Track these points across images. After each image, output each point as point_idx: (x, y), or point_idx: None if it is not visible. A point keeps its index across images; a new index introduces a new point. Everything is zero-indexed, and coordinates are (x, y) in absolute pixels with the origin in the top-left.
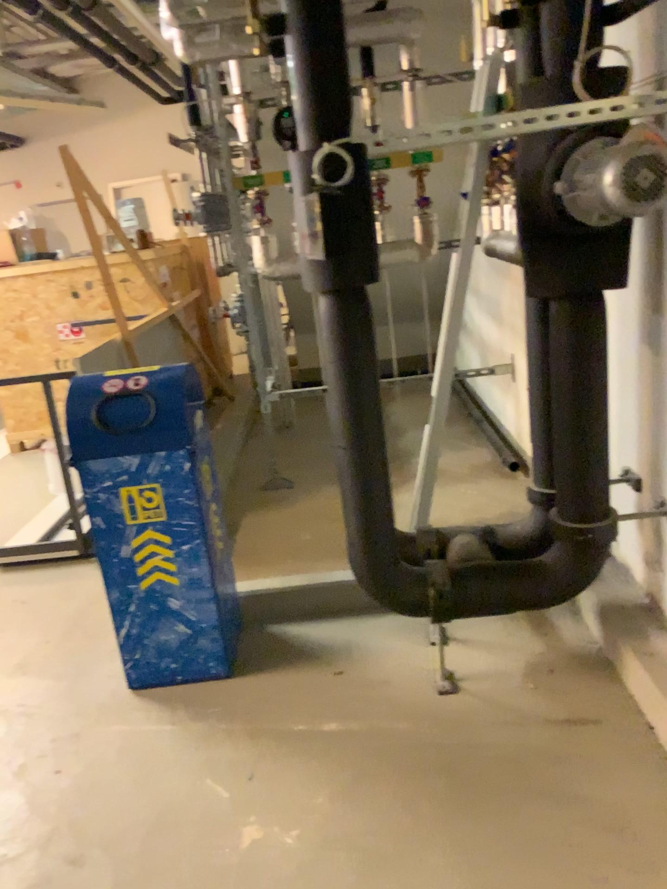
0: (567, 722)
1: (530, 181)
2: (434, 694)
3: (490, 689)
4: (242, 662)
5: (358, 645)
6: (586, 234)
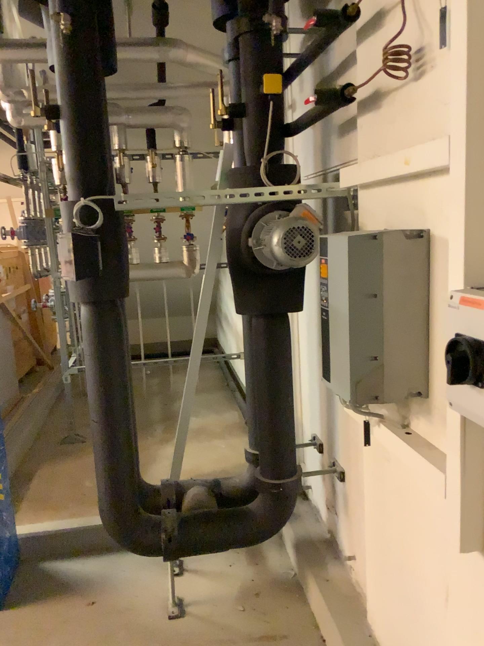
0: (263, 640)
1: (236, 234)
2: (164, 620)
3: (208, 614)
4: (12, 597)
5: (111, 578)
6: (271, 274)
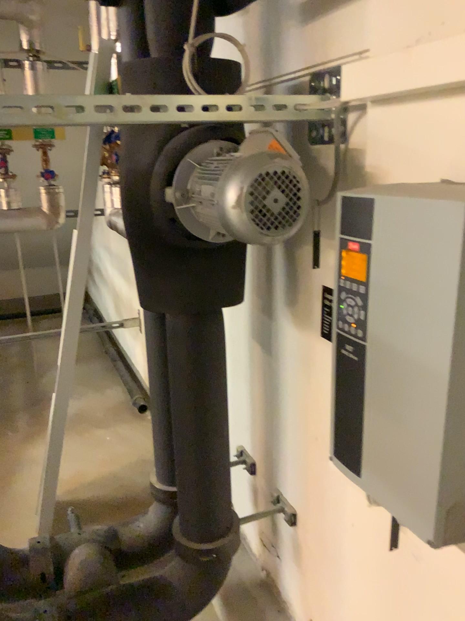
0: None
1: (138, 179)
2: None
3: None
4: None
5: None
6: (202, 247)
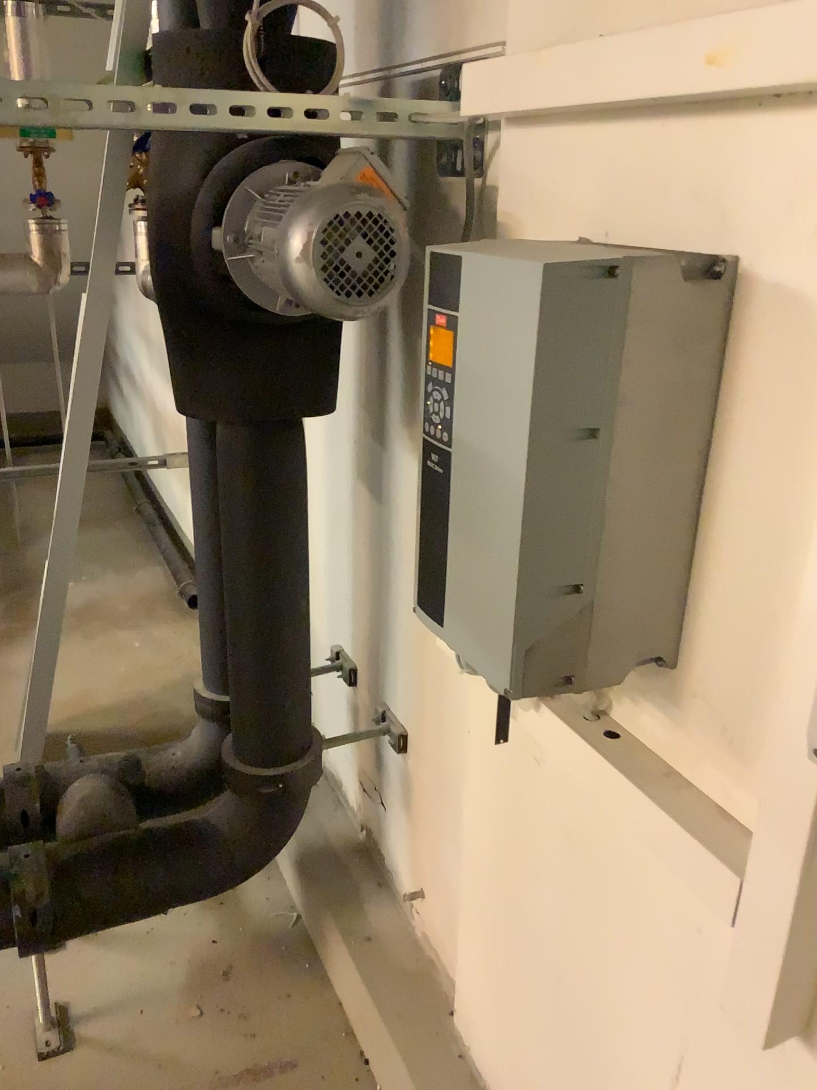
0: (244, 1079)
1: (176, 214)
2: (26, 1064)
3: (125, 1036)
4: None
5: None
6: (268, 323)
